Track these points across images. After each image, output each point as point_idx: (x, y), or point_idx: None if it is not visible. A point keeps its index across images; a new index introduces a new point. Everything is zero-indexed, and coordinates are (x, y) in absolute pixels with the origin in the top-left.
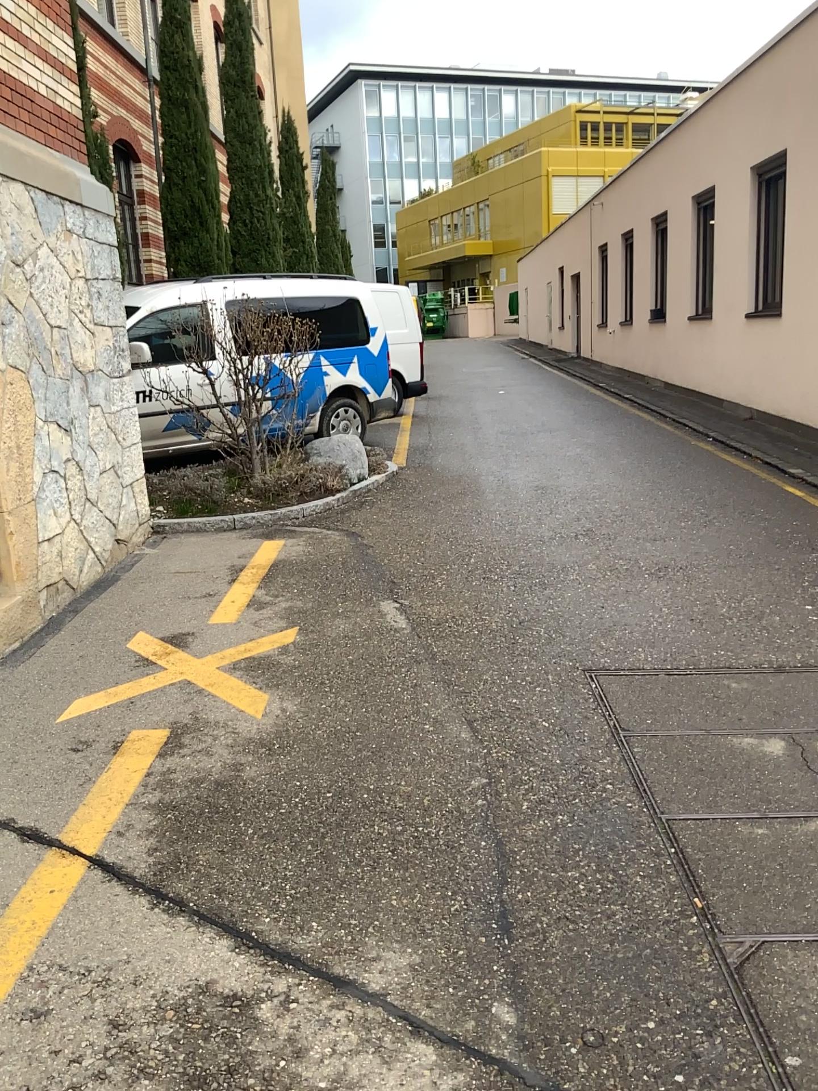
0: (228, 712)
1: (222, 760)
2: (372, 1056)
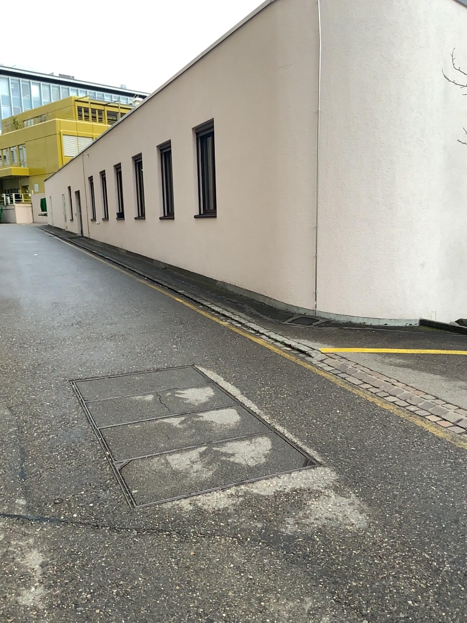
0: None
1: None
2: None
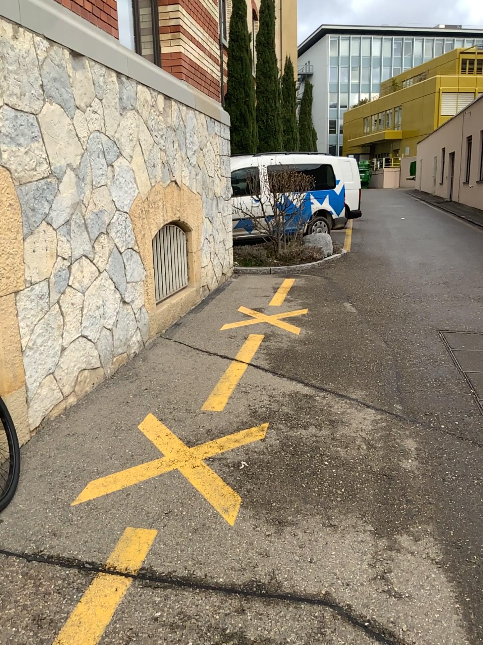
0: (287, 331)
1: (288, 344)
2: (355, 409)
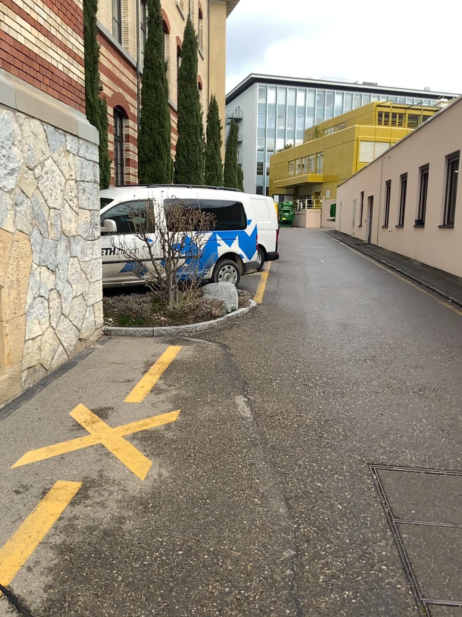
0: (123, 472)
1: (112, 512)
2: None
